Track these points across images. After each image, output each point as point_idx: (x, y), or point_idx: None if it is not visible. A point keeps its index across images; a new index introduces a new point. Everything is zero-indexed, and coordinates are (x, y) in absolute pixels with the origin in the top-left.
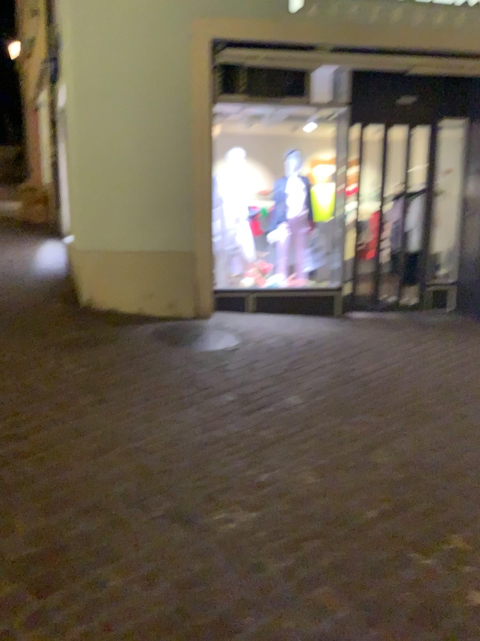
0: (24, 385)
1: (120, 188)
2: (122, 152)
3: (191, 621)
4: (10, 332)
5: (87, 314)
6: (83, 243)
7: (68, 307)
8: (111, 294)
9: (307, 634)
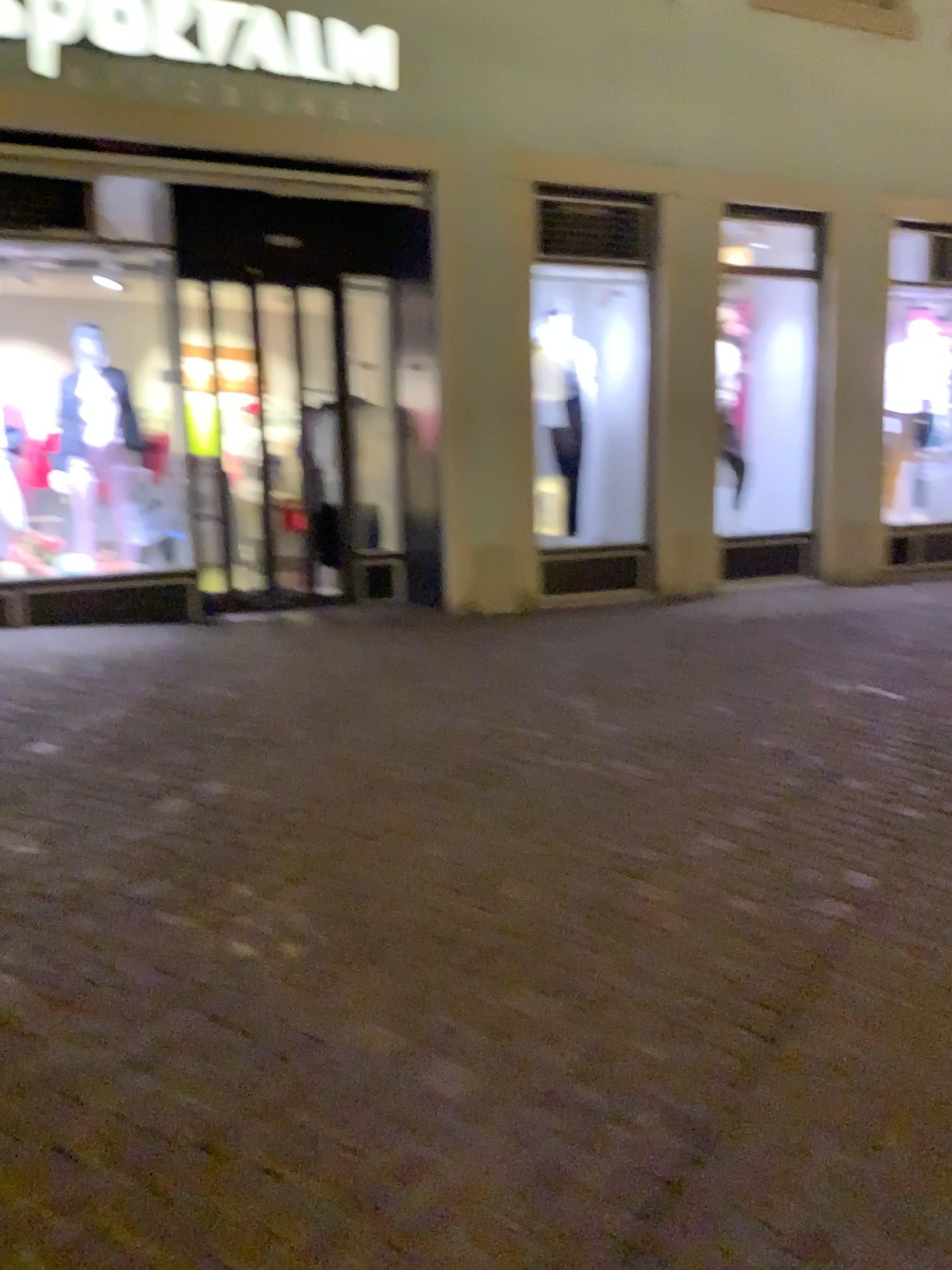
0: None
1: None
2: None
3: None
4: None
5: None
6: None
7: None
8: None
9: None
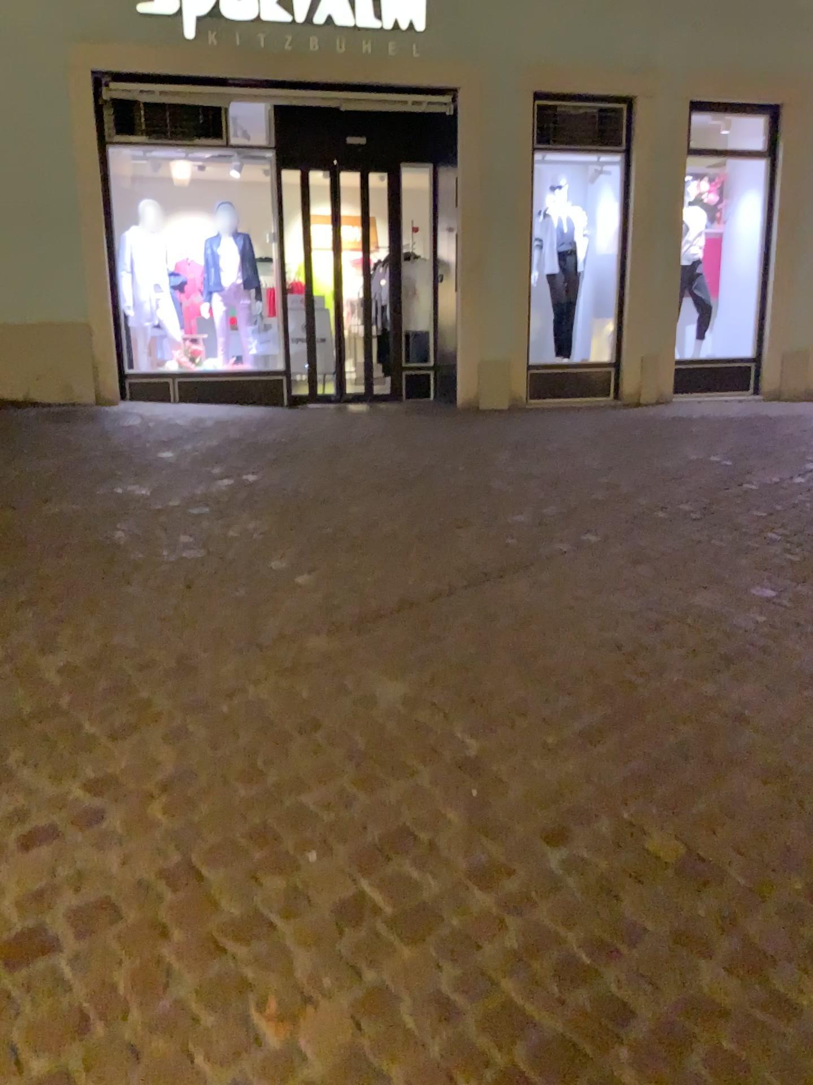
0: None
1: None
2: None
3: (3, 540)
4: None
5: None
6: None
7: None
8: None
9: (87, 543)
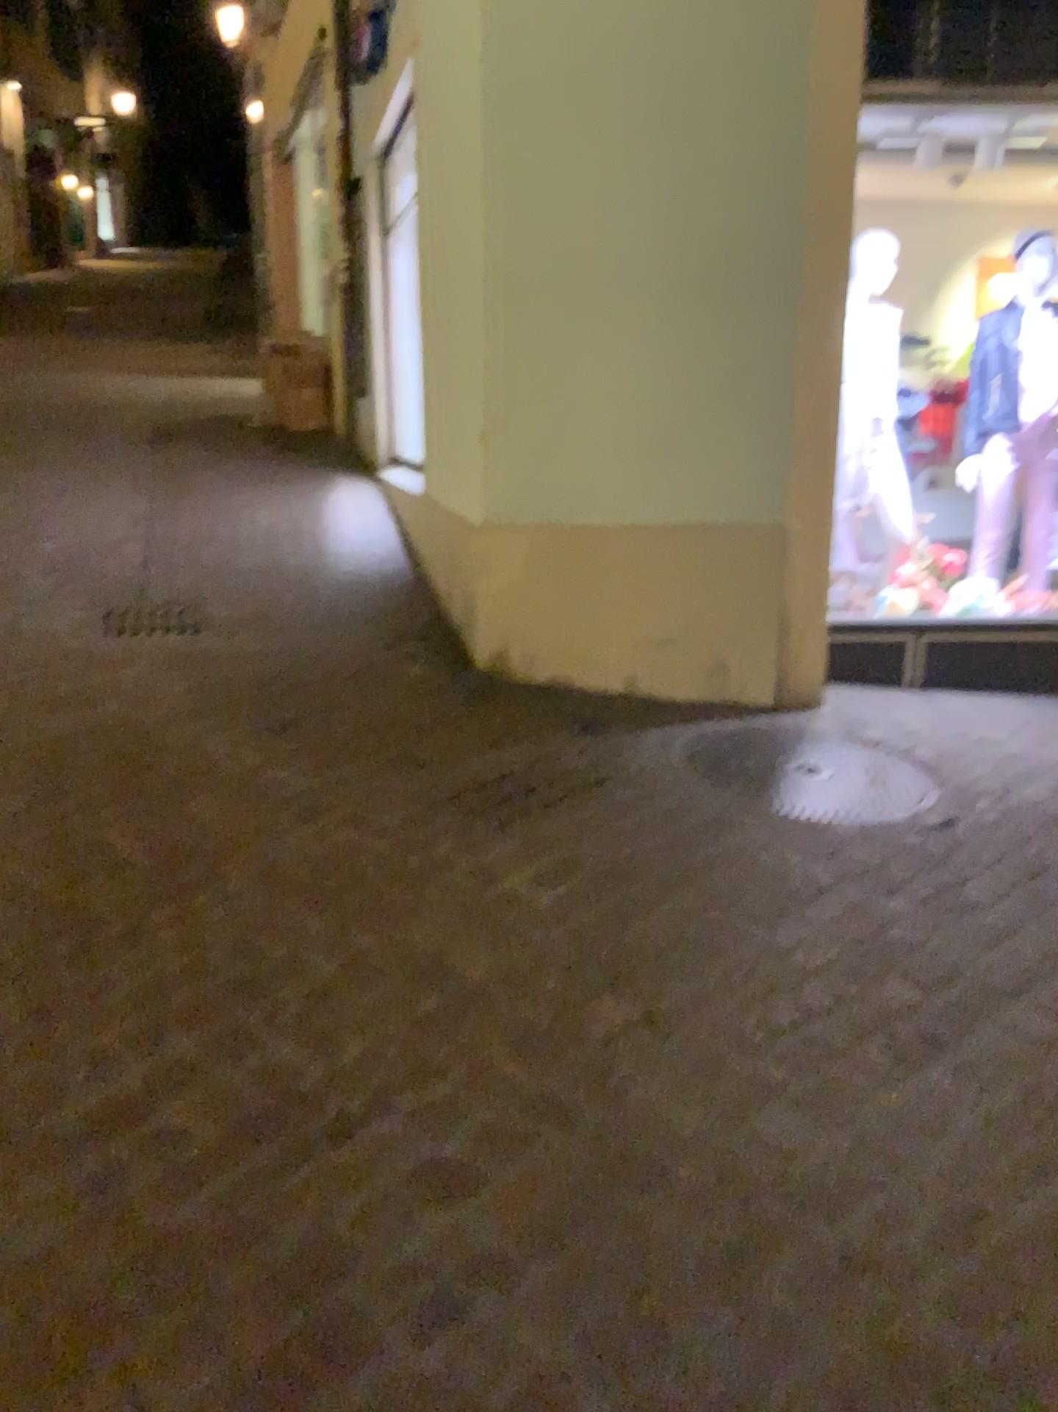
0: (417, 964)
1: (595, 353)
2: (604, 253)
3: None
4: (322, 762)
5: (499, 697)
6: (491, 506)
7: (442, 673)
8: (559, 642)
9: None
